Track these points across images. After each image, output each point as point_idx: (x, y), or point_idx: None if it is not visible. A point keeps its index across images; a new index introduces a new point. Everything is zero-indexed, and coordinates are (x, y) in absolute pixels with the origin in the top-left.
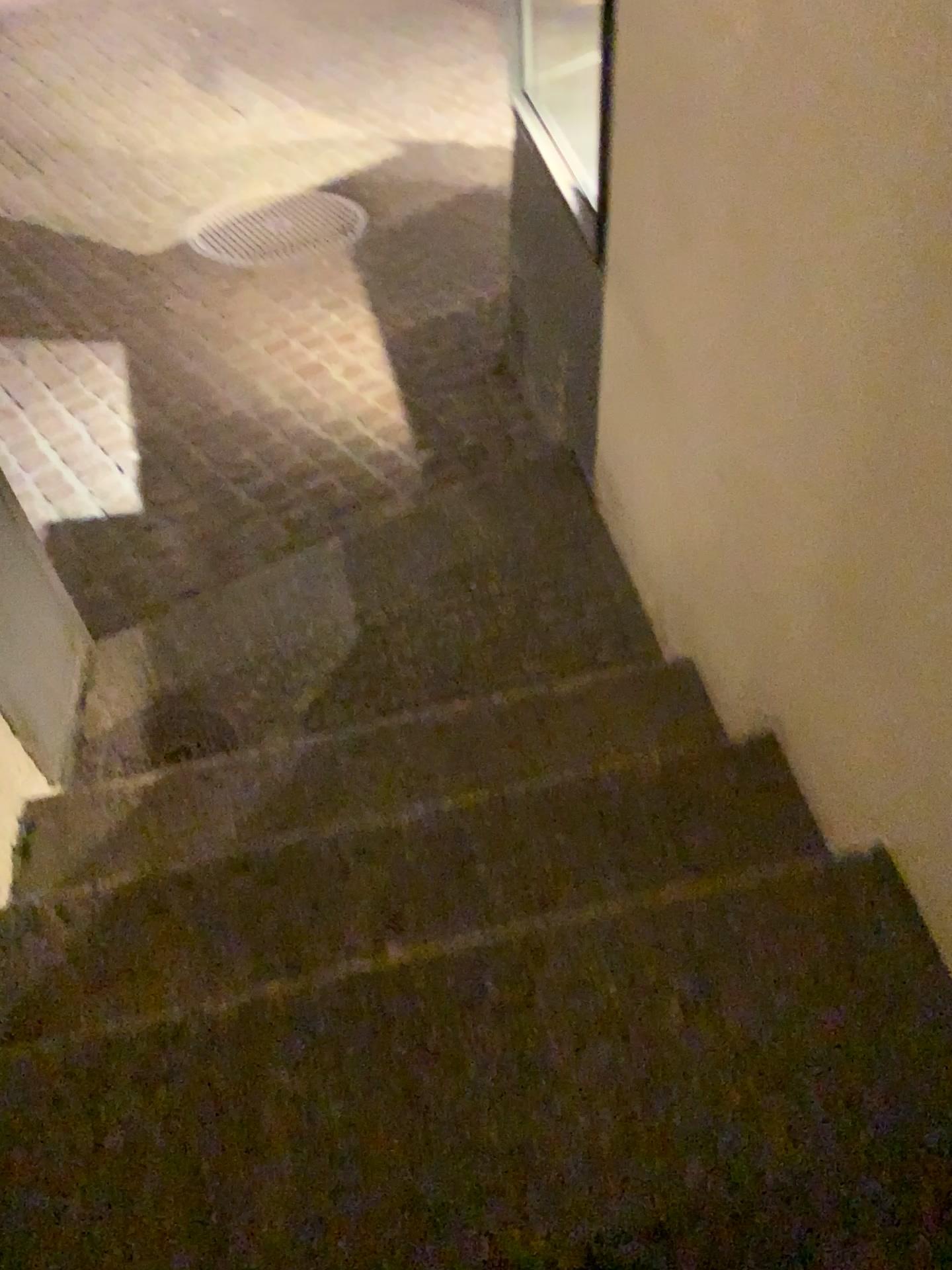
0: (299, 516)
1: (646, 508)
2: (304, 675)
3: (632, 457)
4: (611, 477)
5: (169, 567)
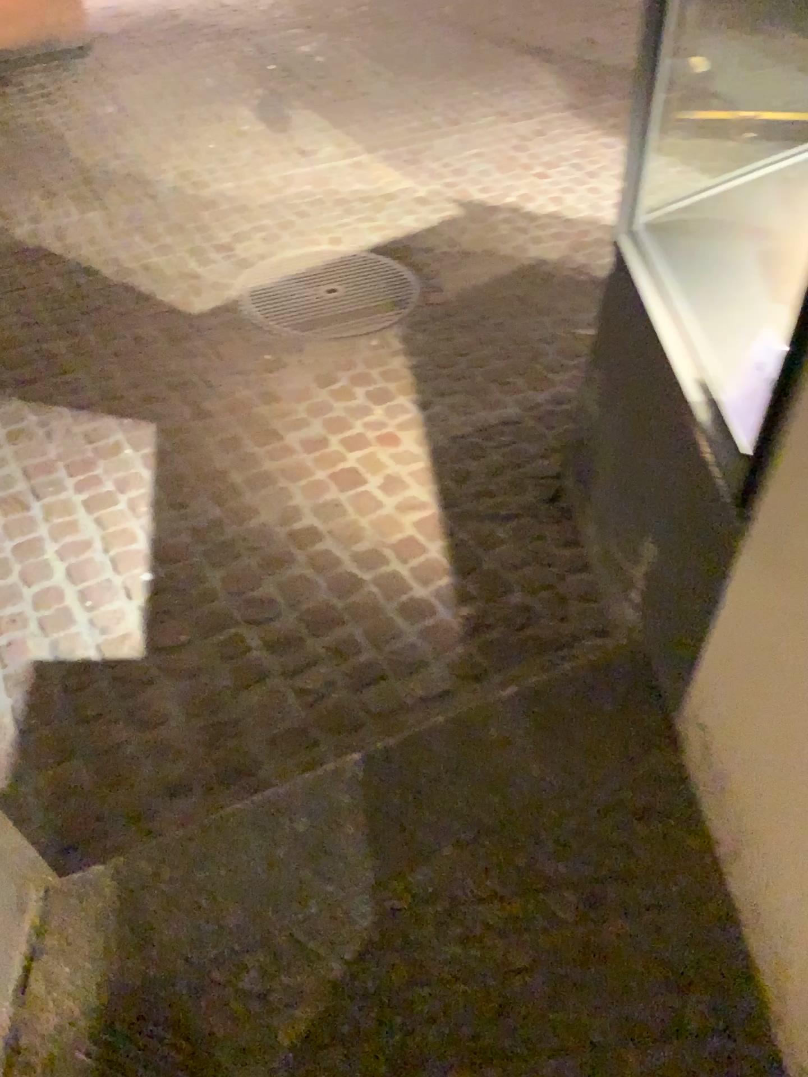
0: (318, 689)
1: (770, 840)
2: (302, 988)
3: (755, 760)
4: (708, 739)
5: (164, 747)
